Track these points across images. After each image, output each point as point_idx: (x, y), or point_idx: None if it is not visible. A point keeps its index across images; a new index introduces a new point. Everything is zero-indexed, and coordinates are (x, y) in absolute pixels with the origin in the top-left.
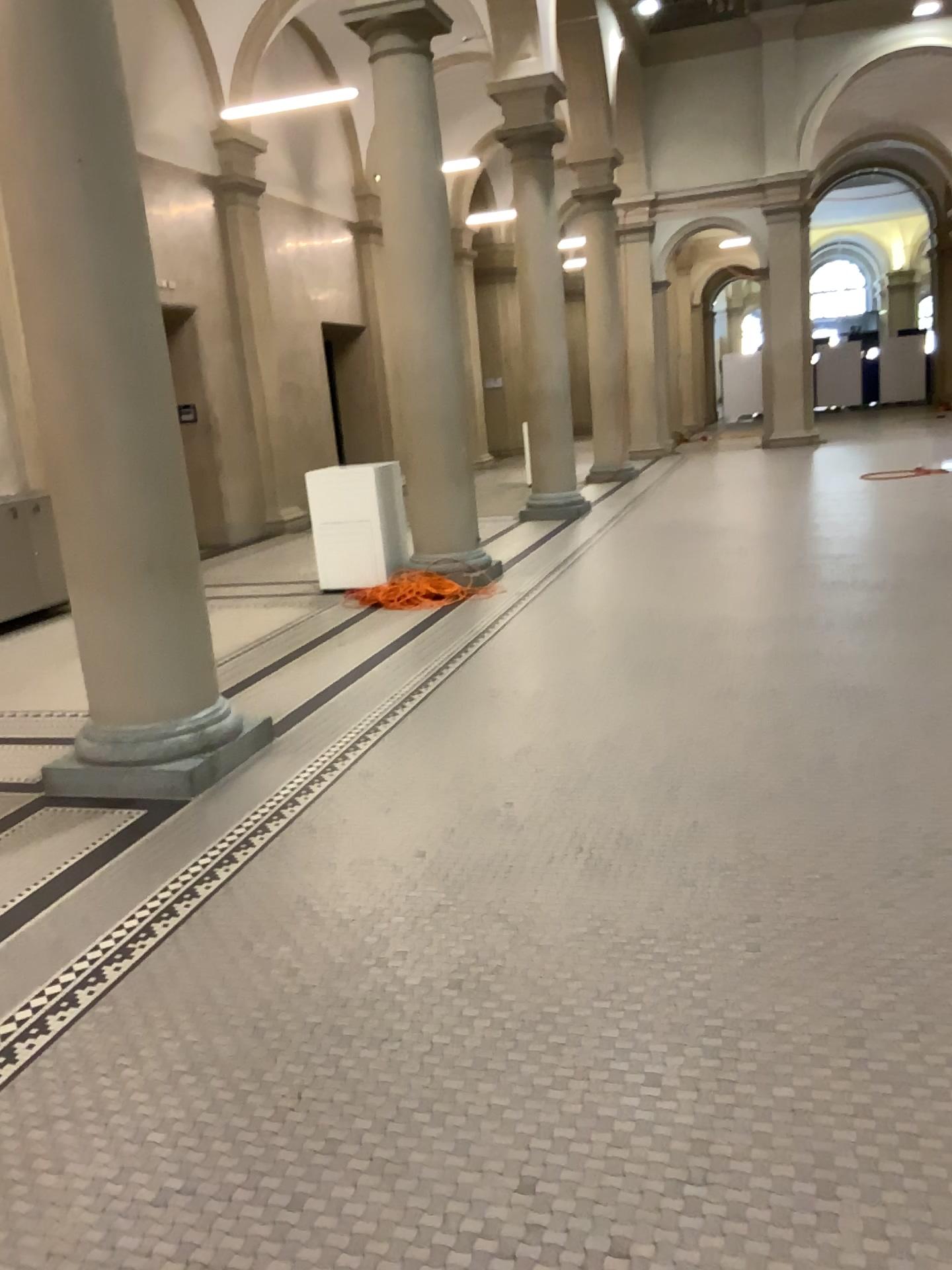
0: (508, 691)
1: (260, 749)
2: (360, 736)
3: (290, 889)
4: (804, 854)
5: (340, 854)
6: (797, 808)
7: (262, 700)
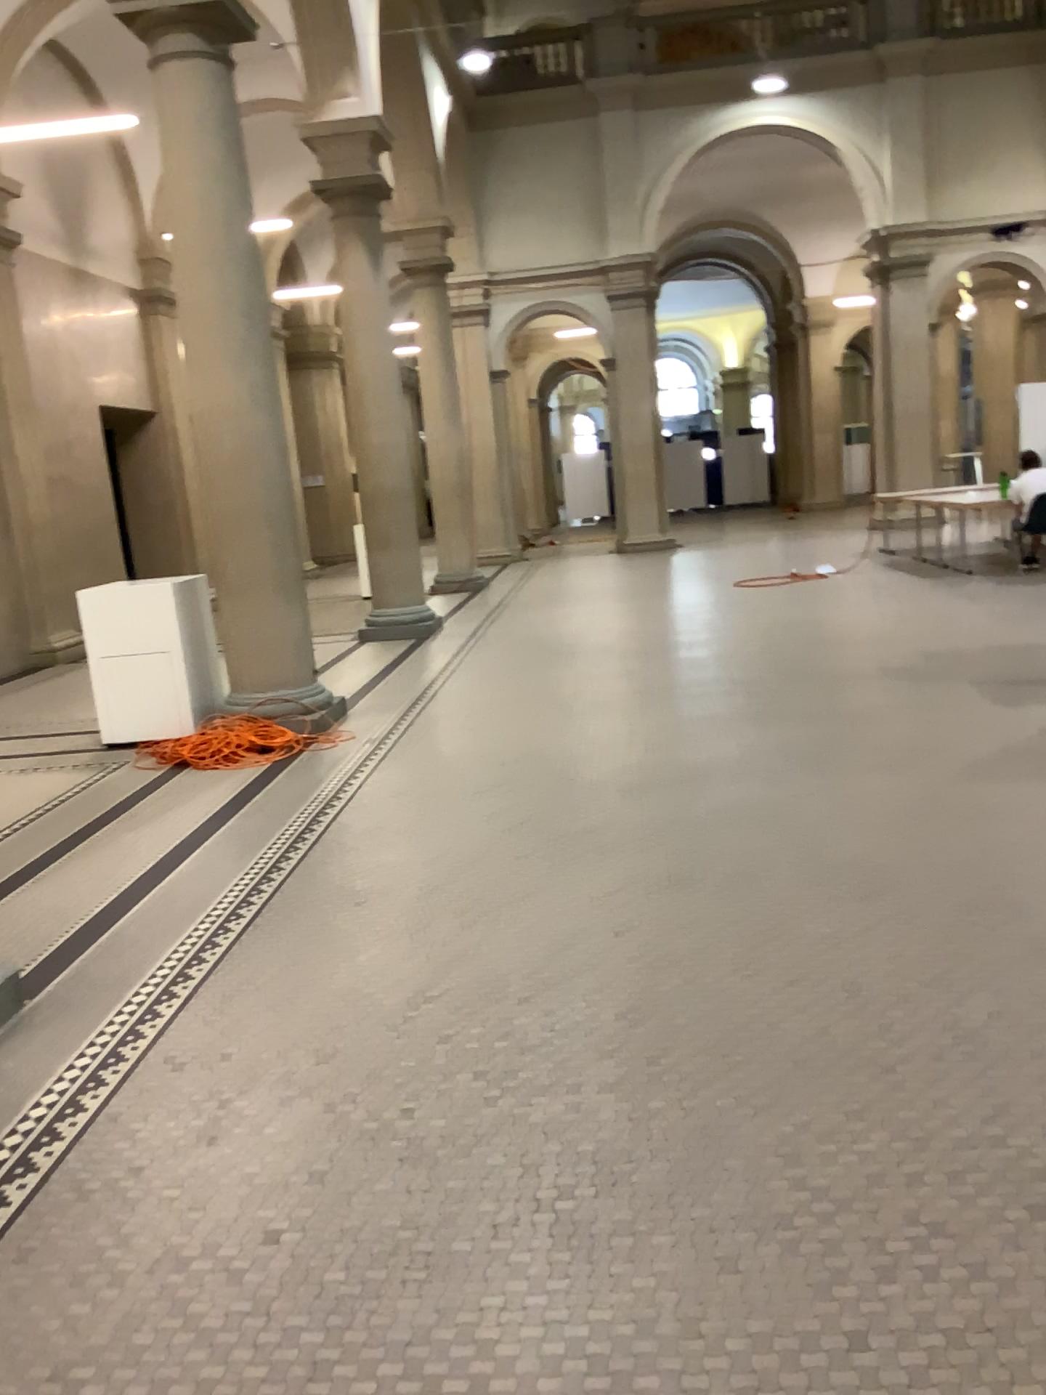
0: (376, 897)
1: (5, 1022)
2: (164, 987)
3: (45, 1333)
4: (877, 1178)
5: (135, 1239)
6: (835, 1085)
7: (13, 932)
